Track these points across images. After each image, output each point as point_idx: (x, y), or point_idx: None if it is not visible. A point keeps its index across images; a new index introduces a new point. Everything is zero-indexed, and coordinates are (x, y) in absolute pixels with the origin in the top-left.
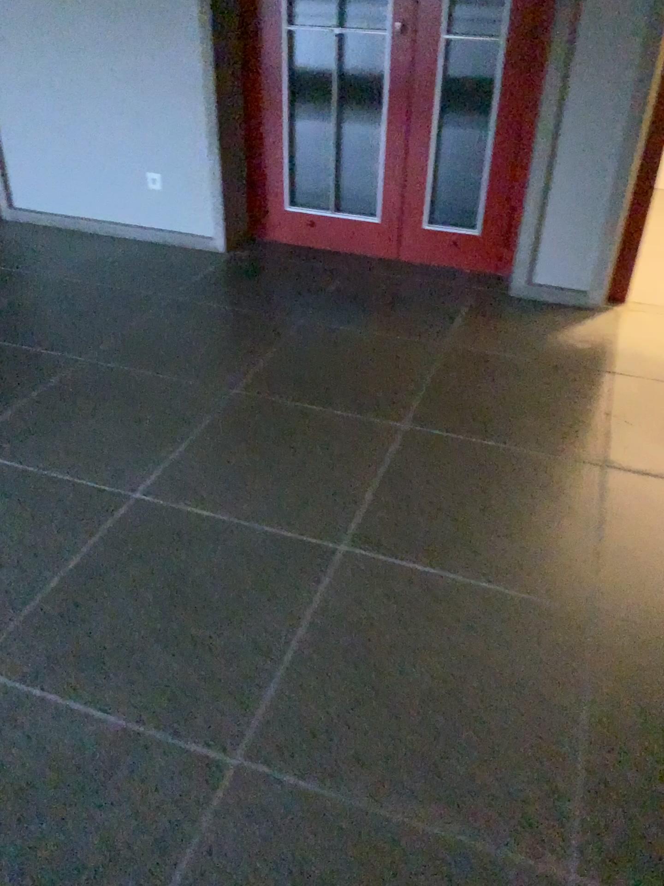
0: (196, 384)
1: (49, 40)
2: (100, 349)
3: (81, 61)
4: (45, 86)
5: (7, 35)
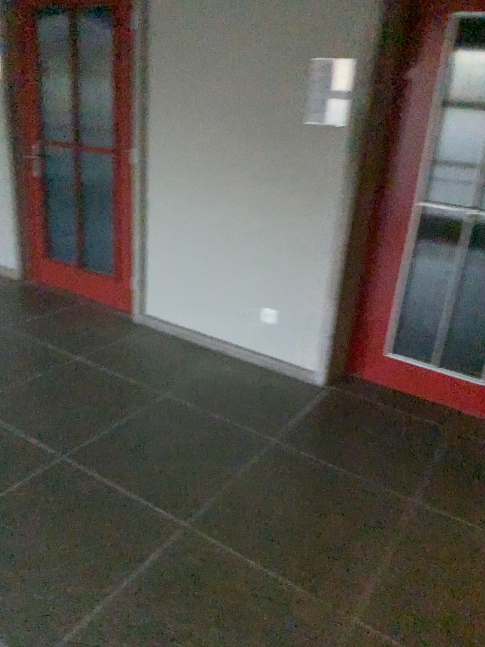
0: (309, 596)
1: (201, 185)
2: (203, 509)
3: (224, 205)
4: (188, 220)
5: (166, 178)
